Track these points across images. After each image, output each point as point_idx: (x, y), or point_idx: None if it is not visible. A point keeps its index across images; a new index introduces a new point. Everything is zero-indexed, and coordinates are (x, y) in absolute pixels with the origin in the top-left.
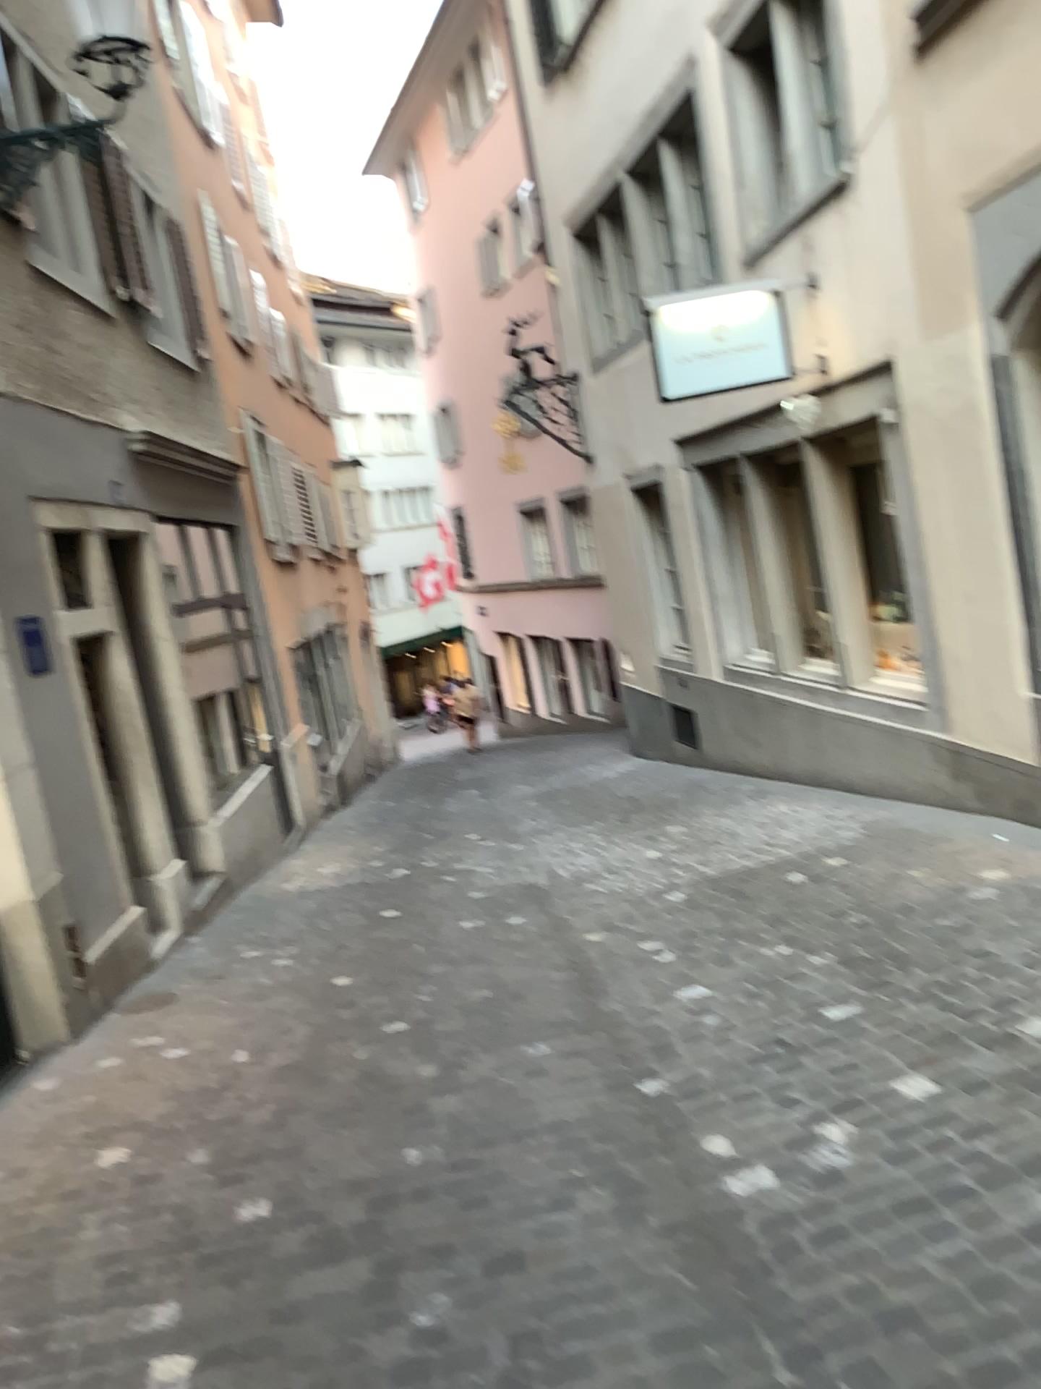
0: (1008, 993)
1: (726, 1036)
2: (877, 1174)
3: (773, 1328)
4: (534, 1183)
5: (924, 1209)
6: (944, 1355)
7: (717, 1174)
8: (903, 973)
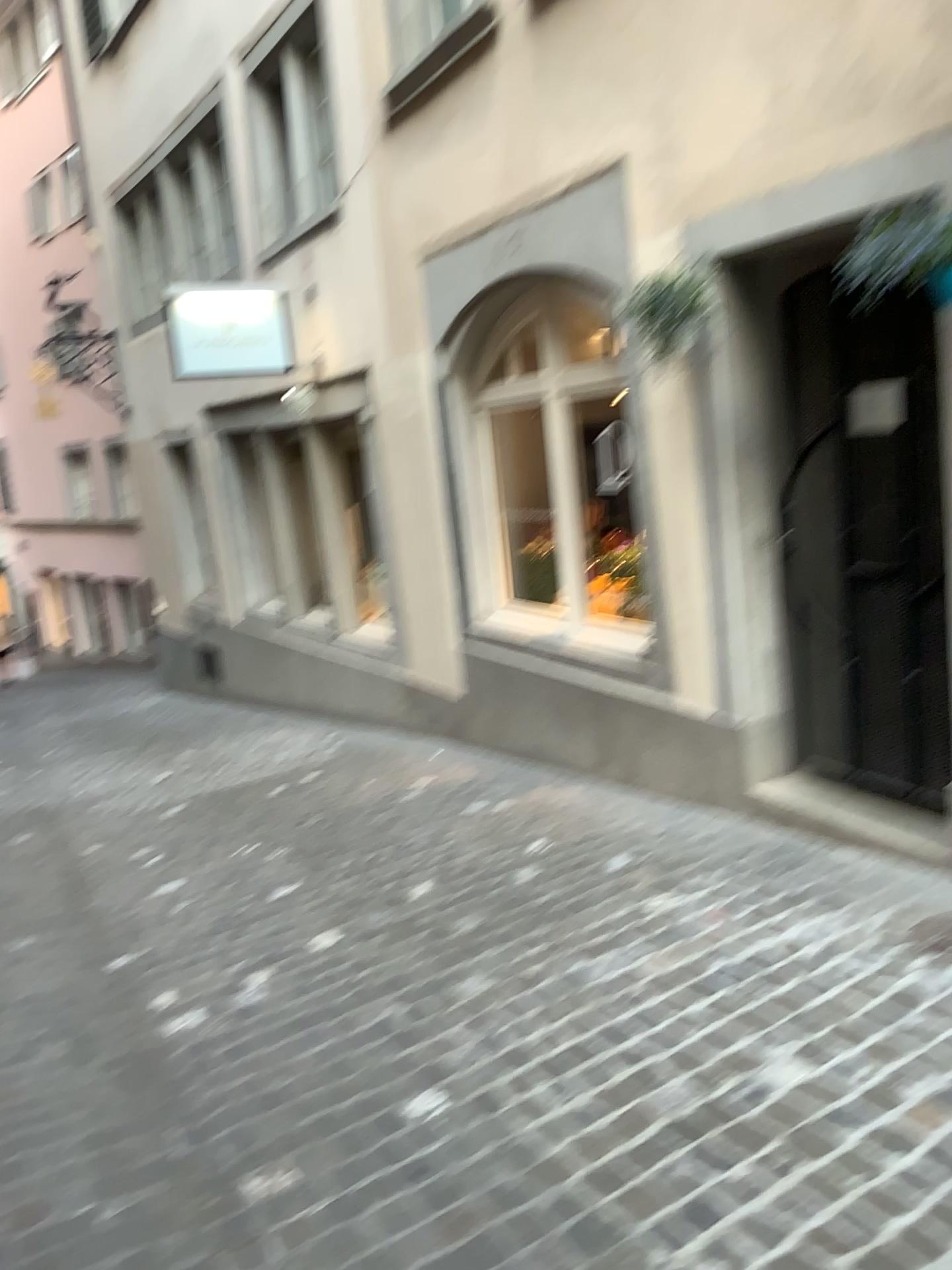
0: (408, 867)
1: (191, 917)
2: (283, 1004)
3: (182, 1119)
4: (2, 1046)
5: (312, 1023)
6: (300, 1116)
7: (162, 1019)
8: (338, 859)
